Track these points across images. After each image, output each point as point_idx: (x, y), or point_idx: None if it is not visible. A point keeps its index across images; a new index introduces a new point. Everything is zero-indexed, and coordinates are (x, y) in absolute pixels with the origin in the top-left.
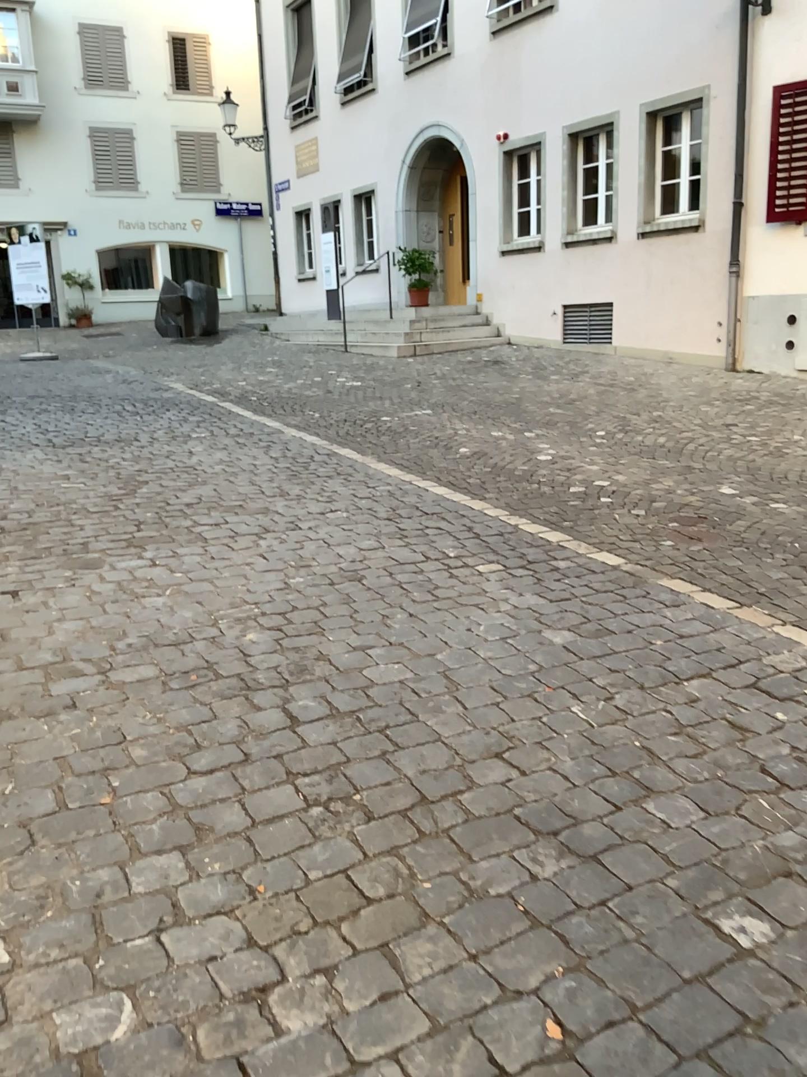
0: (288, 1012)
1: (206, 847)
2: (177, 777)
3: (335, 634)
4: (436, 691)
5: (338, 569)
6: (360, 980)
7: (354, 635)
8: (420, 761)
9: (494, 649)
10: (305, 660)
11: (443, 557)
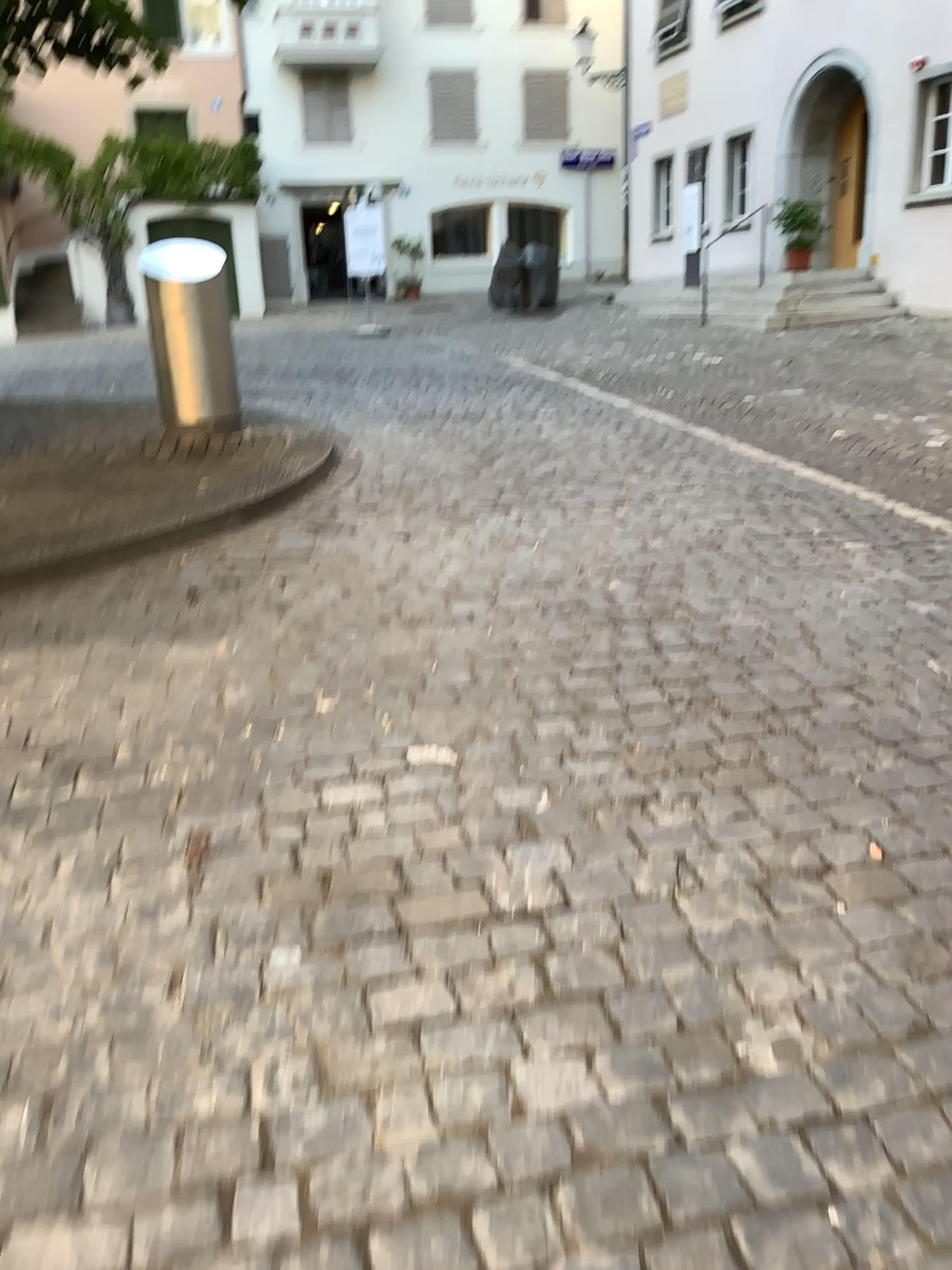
0: (666, 810)
1: (595, 714)
2: (567, 670)
3: (696, 586)
4: (792, 635)
5: (698, 534)
6: (721, 801)
7: (715, 587)
8: (774, 680)
9: (852, 608)
10: (670, 602)
11: (806, 531)
